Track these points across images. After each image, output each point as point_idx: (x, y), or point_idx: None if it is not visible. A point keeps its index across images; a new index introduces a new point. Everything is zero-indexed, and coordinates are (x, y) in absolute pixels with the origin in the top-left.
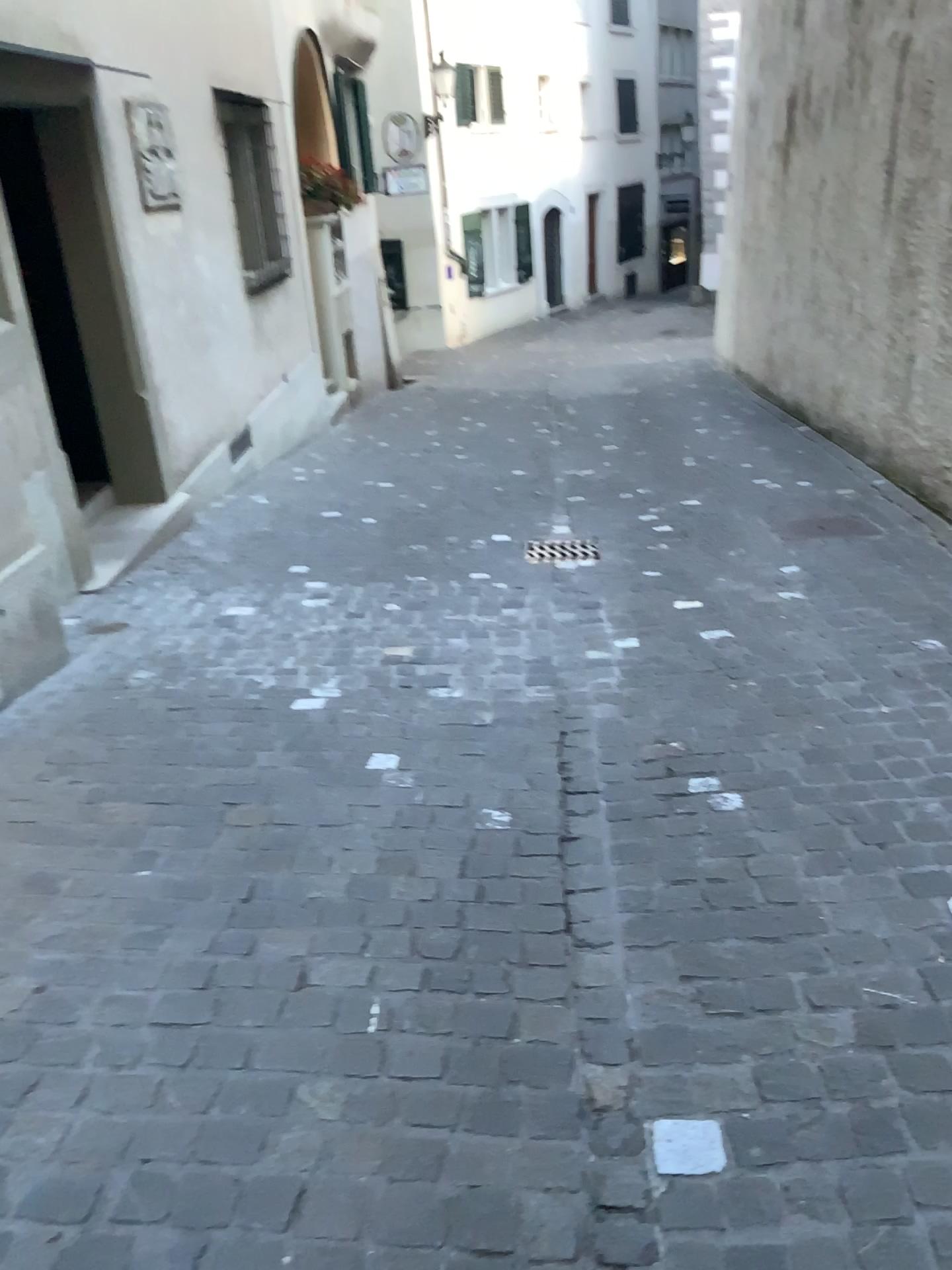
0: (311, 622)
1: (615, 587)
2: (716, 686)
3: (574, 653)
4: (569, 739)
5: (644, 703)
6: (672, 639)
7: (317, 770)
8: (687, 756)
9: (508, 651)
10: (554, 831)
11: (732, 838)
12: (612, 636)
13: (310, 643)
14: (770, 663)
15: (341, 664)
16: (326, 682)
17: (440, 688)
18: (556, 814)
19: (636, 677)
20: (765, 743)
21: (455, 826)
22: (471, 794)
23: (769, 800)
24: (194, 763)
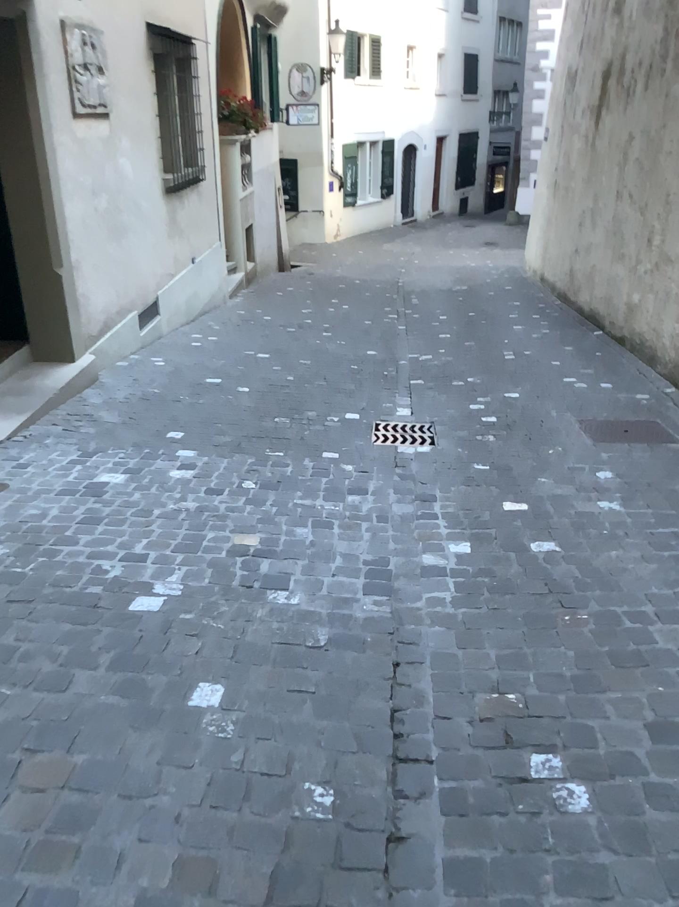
0: (170, 501)
1: (450, 484)
2: (549, 616)
3: (410, 559)
4: (401, 677)
5: (478, 632)
6: (503, 551)
7: (135, 703)
8: (524, 716)
9: (348, 551)
10: (379, 823)
11: (582, 864)
12: (446, 542)
13: (164, 526)
14: (598, 589)
15: (189, 554)
16: (170, 577)
17: (279, 593)
18: (382, 796)
19: (470, 596)
20: (604, 704)
21: (270, 805)
22: (292, 754)
23: (619, 800)
24: (10, 681)
